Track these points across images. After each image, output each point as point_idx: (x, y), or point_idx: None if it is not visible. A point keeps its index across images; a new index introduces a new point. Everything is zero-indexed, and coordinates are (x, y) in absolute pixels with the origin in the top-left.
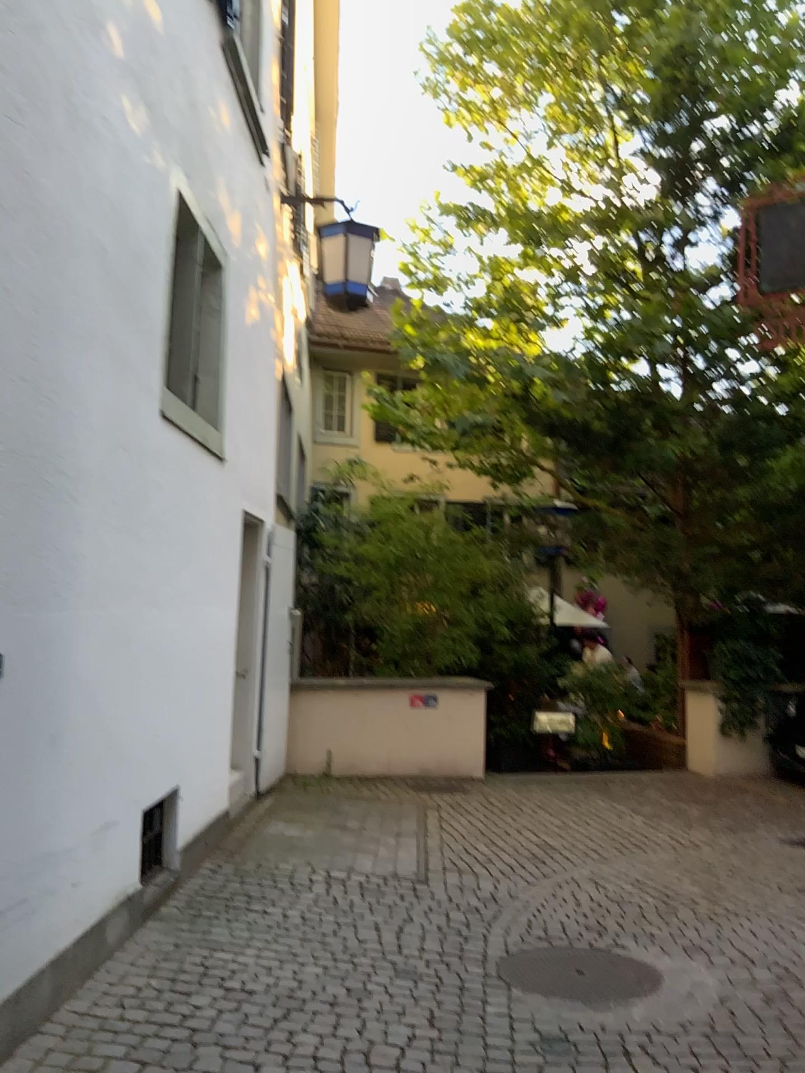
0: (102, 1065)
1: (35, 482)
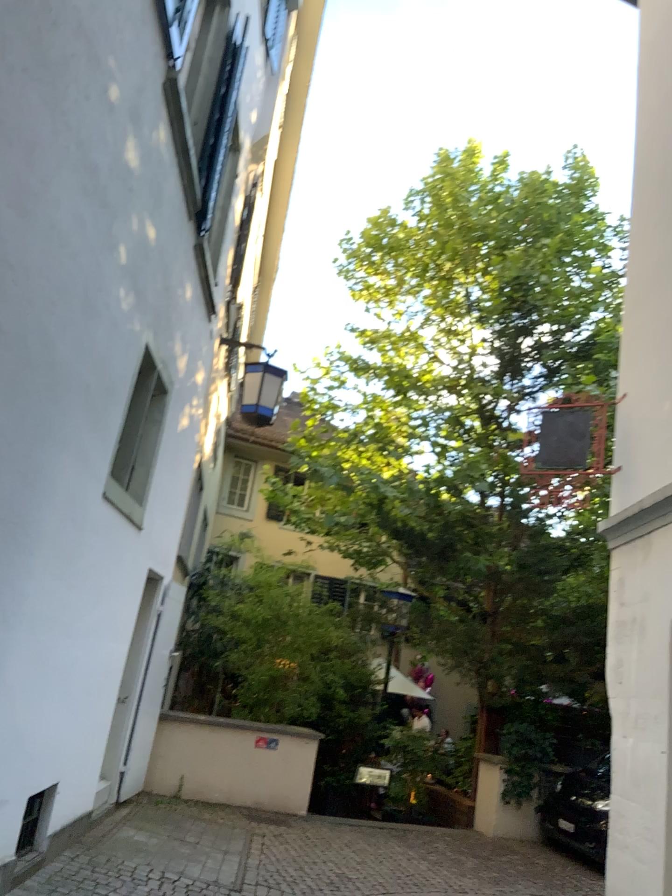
0: None
1: (11, 543)
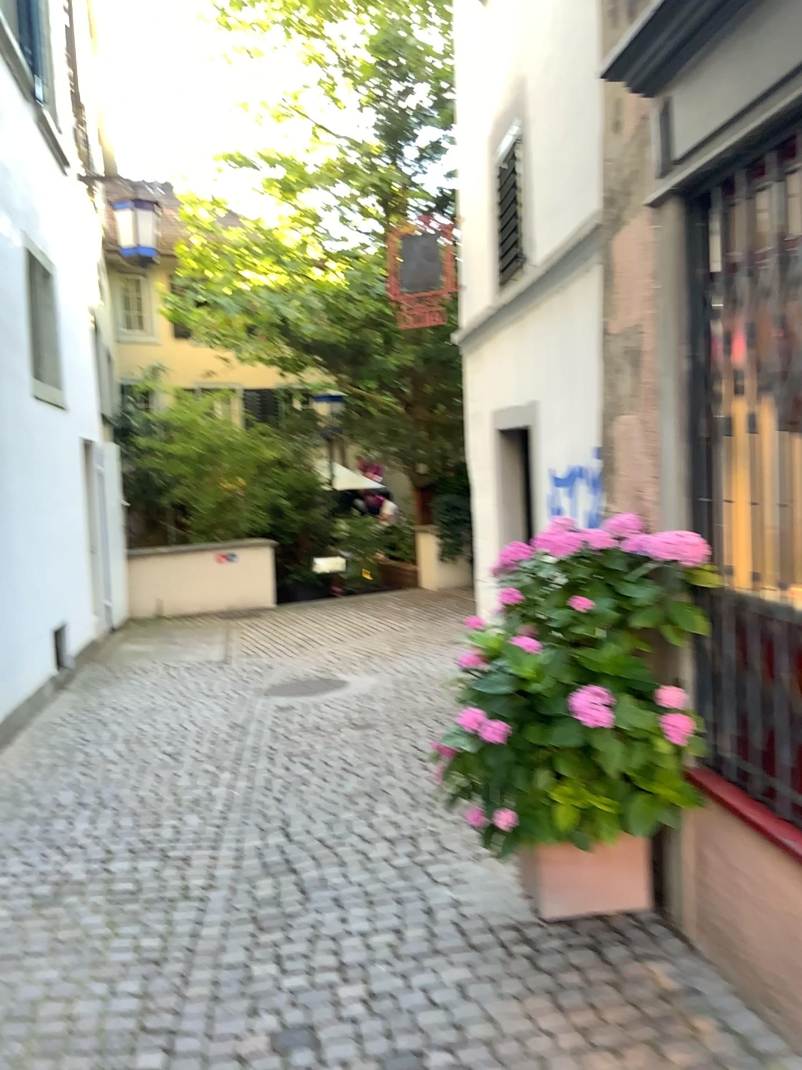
0: (62, 734)
1: None
